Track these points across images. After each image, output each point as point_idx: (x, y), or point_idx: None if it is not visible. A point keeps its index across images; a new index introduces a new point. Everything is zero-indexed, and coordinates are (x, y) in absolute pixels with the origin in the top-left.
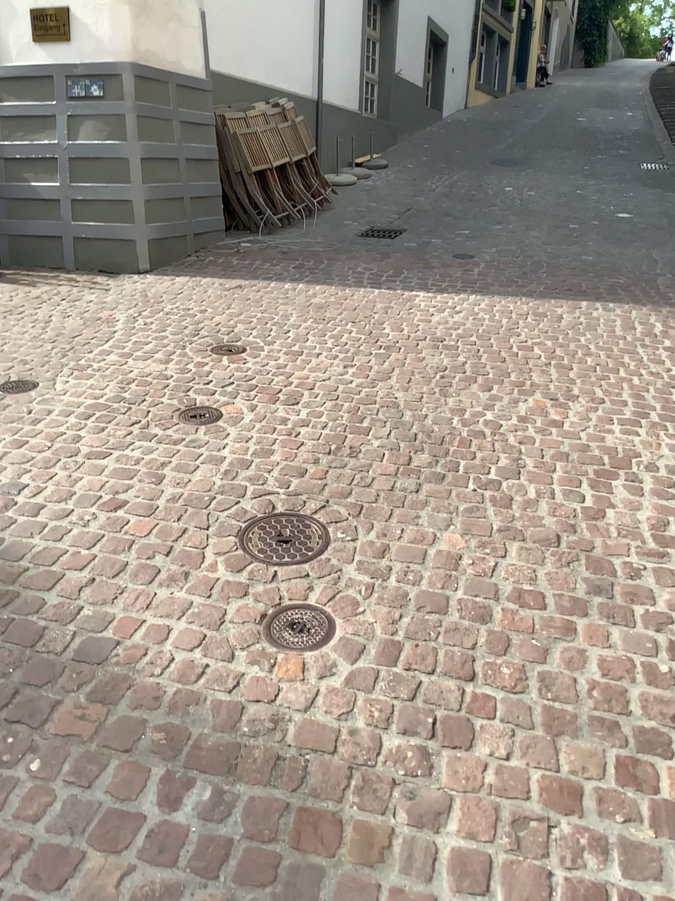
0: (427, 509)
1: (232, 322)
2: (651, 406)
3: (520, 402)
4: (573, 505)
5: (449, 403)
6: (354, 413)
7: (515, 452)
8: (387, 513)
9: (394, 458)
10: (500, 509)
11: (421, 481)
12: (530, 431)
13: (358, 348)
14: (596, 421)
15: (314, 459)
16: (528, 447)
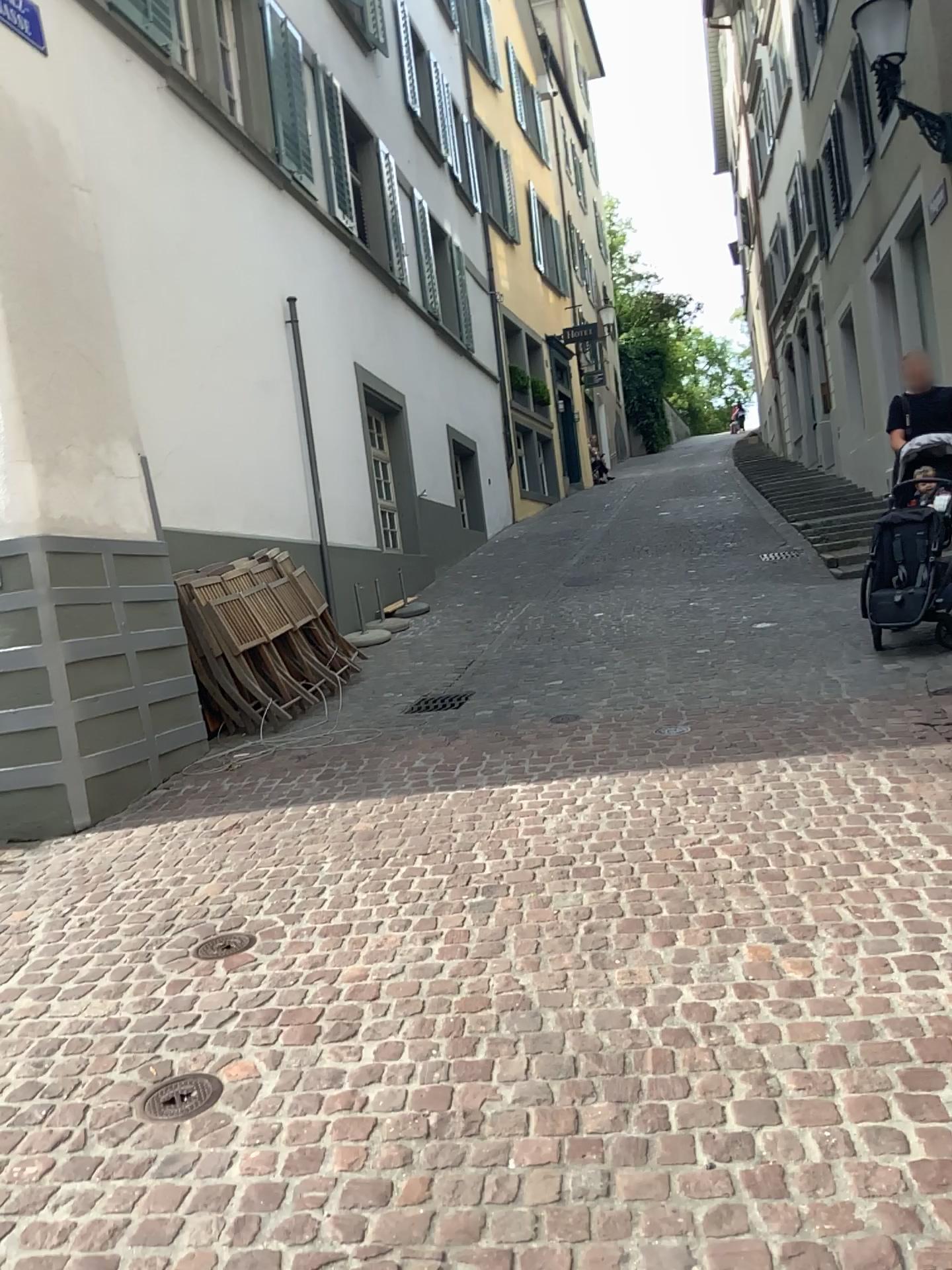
0: (635, 1232)
1: (229, 895)
2: (942, 926)
3: (731, 959)
4: (898, 1164)
5: (616, 984)
6: (457, 1038)
7: (757, 1064)
8: (561, 1261)
9: (548, 1123)
10: (771, 1203)
11: (608, 1167)
12: (767, 1016)
13: (442, 907)
14: (867, 972)
15: (400, 1155)
16: (775, 1049)
